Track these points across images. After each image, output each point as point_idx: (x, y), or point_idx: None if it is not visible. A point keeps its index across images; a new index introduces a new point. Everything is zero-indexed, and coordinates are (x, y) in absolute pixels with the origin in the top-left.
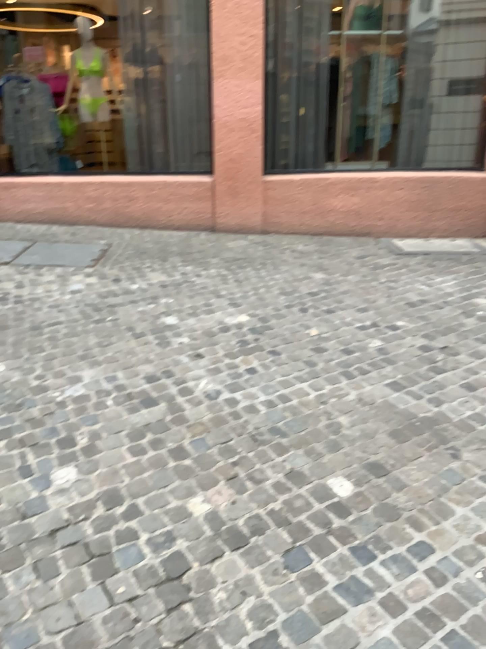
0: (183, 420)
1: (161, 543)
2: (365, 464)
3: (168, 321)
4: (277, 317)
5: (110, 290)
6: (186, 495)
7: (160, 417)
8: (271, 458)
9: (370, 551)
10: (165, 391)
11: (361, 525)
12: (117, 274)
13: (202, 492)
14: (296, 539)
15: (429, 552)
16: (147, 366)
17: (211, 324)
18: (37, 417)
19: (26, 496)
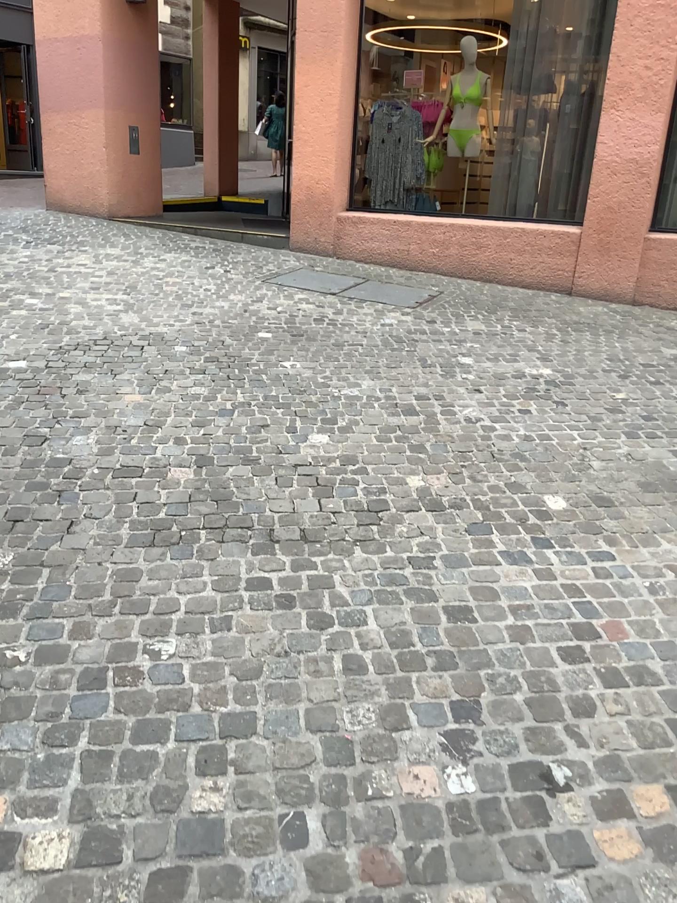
0: (434, 428)
1: (372, 490)
2: (591, 494)
3: (463, 358)
4: (582, 375)
5: (418, 324)
6: (409, 471)
7: (414, 421)
8: (500, 469)
9: (549, 541)
10: (429, 406)
11: (553, 526)
12: (432, 314)
13: (423, 473)
14: (486, 518)
15: (605, 557)
16: (423, 386)
17: (505, 368)
18: (311, 399)
19: (284, 441)
